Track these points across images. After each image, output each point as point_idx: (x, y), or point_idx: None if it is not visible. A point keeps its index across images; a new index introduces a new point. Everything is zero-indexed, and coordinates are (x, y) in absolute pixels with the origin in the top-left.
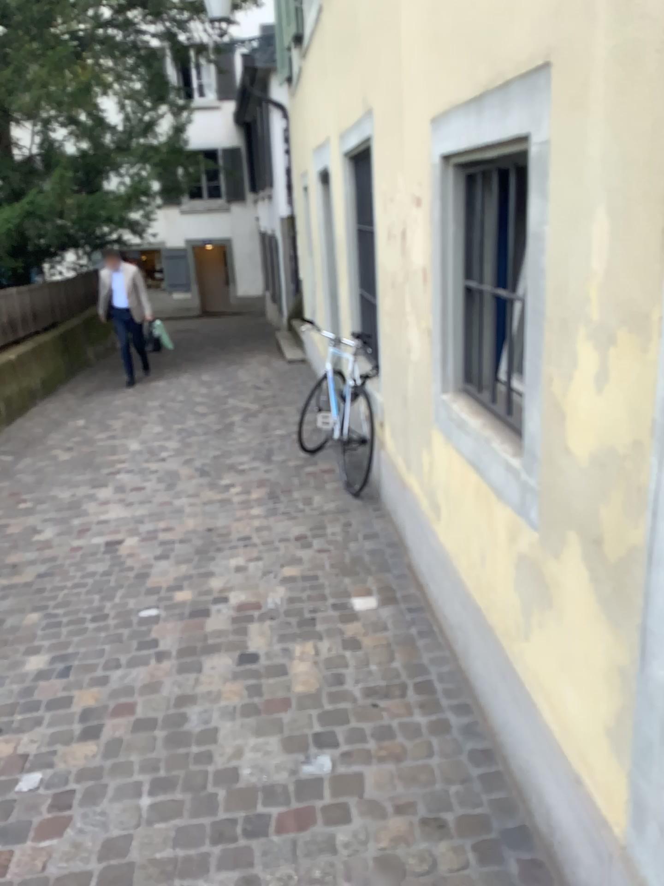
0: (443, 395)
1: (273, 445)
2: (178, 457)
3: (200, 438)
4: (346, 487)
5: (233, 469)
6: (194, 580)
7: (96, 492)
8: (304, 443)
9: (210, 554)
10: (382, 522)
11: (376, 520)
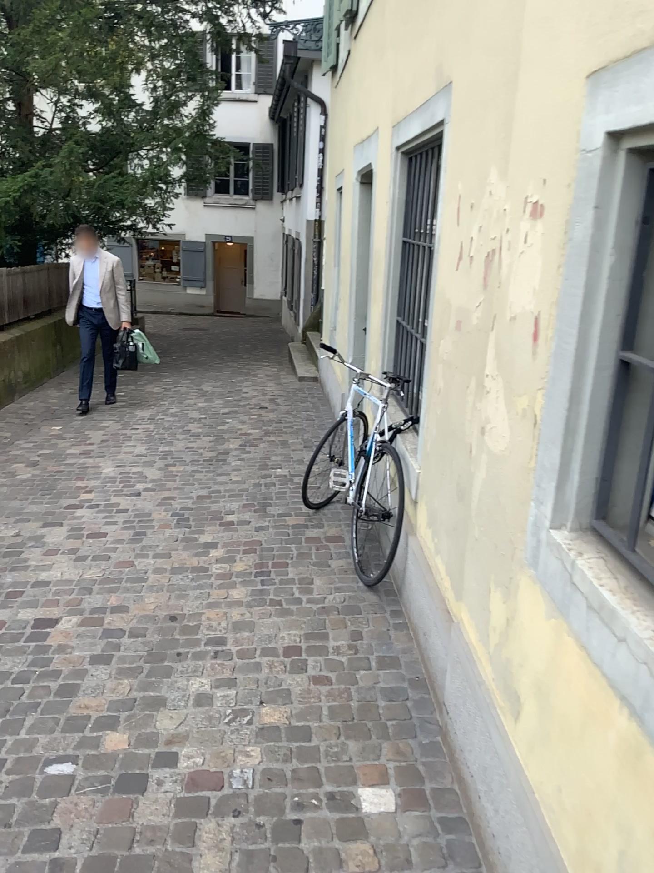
0: (550, 532)
1: (271, 492)
2: (155, 496)
3: (186, 470)
4: (357, 571)
5: (218, 522)
6: (137, 711)
7: (44, 534)
8: (308, 495)
9: (166, 663)
10: (403, 638)
11: (395, 633)
